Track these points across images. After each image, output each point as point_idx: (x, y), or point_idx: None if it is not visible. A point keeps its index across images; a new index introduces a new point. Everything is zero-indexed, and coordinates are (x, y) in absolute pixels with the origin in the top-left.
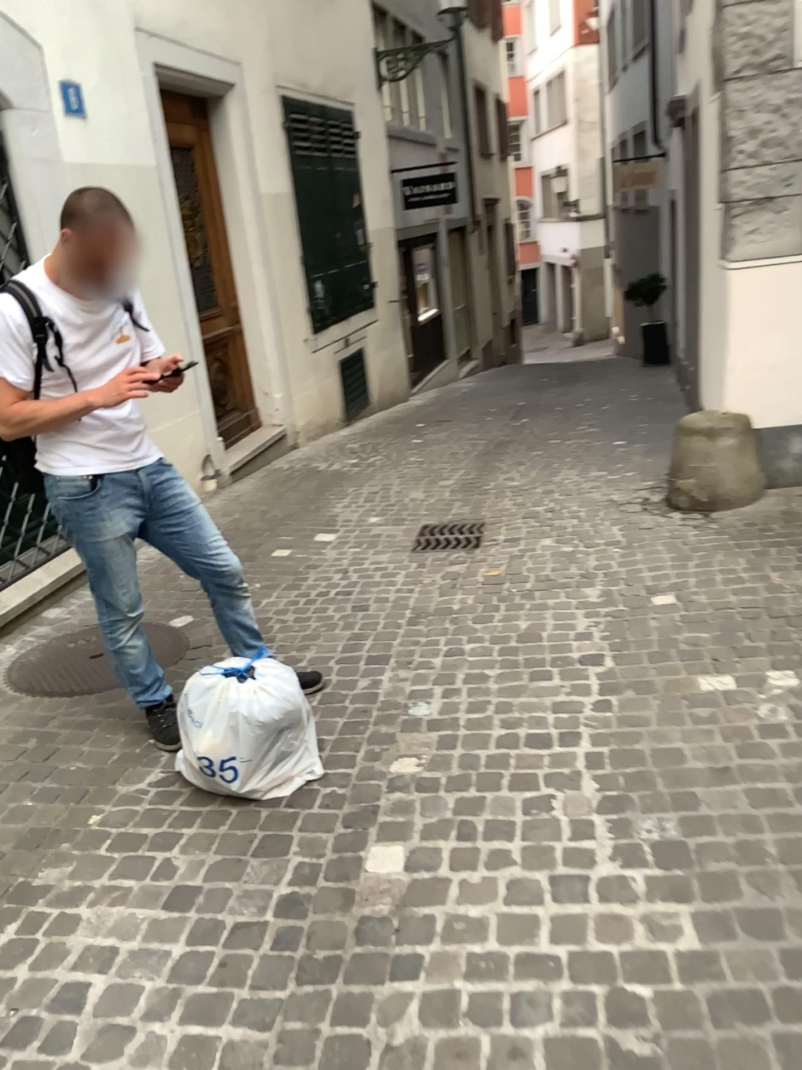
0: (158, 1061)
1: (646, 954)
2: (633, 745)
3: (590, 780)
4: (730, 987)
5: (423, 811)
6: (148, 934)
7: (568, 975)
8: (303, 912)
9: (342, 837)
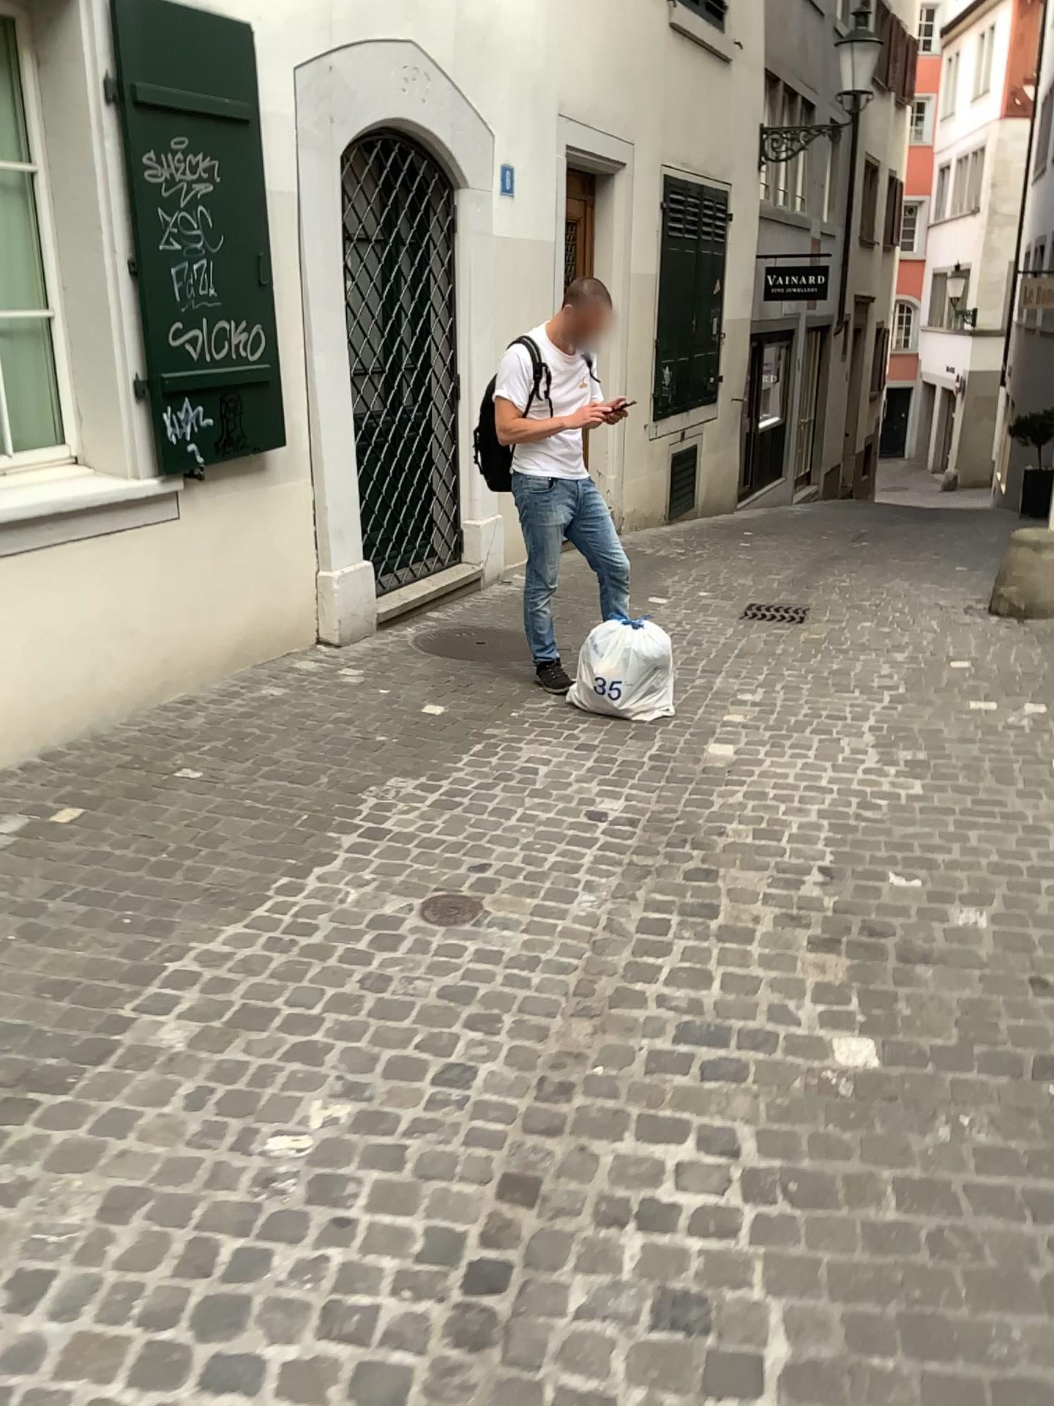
0: (591, 794)
1: (889, 792)
2: (907, 724)
3: (871, 735)
4: (936, 805)
5: (749, 735)
6: (570, 757)
7: (838, 793)
8: (669, 760)
9: (692, 738)
